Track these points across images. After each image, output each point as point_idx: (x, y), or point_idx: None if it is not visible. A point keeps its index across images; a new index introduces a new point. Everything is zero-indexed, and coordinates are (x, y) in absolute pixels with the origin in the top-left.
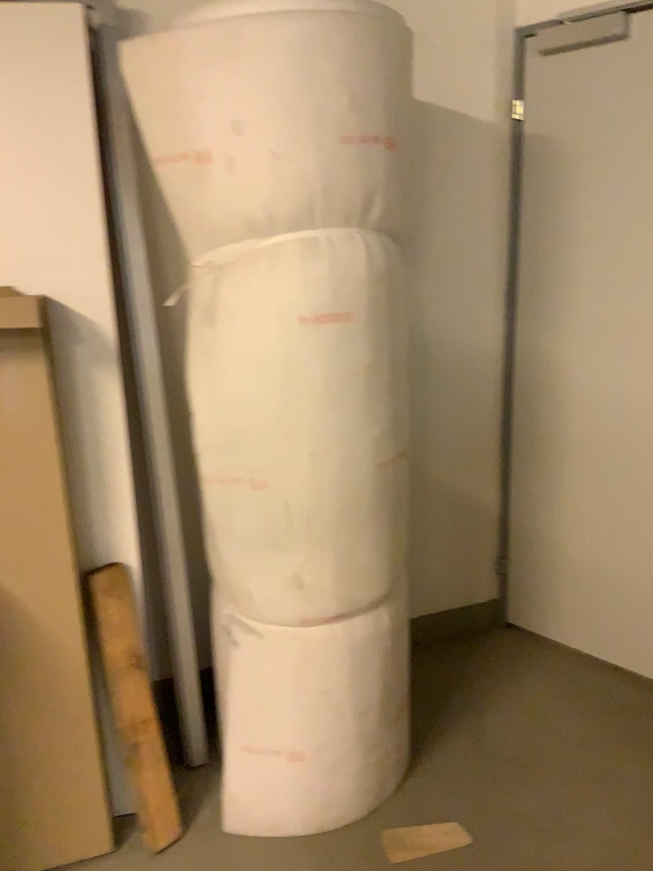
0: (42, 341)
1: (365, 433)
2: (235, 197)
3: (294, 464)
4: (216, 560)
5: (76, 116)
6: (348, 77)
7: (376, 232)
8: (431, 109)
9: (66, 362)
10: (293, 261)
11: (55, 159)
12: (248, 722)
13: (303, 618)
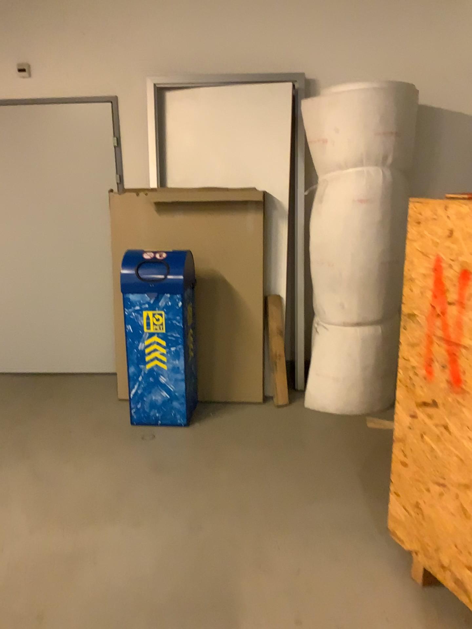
0: (262, 205)
1: (377, 248)
2: (333, 155)
3: (346, 256)
4: (314, 294)
5: (284, 124)
6: (379, 111)
7: (388, 168)
8: (446, 111)
9: (270, 215)
10: (352, 179)
11: (275, 140)
12: (320, 361)
13: (344, 320)
